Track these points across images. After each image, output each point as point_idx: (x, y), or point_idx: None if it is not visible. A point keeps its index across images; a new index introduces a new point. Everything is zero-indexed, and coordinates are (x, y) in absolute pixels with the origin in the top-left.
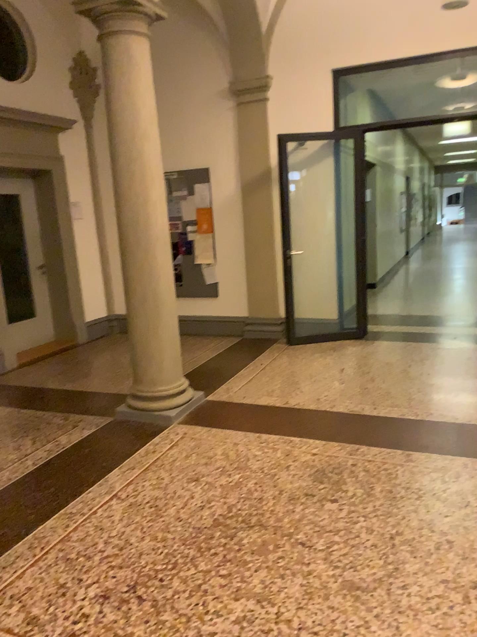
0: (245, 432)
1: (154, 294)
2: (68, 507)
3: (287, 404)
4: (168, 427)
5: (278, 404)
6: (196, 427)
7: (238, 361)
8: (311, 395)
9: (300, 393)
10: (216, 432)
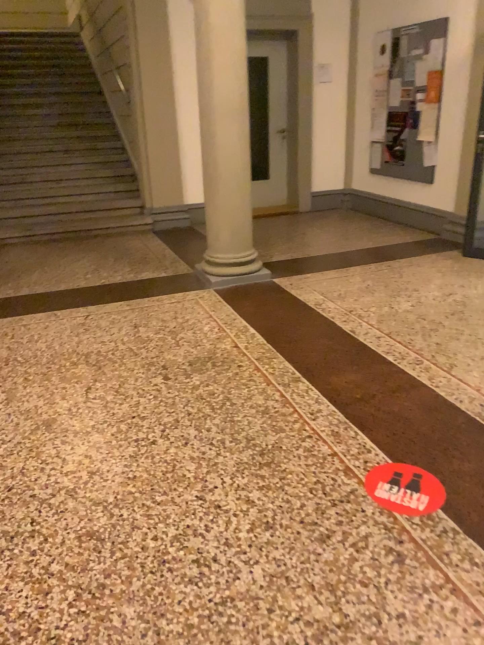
0: (236, 312)
1: (214, 164)
2: (59, 311)
3: (316, 304)
4: (202, 289)
5: (308, 302)
6: (216, 295)
7: (369, 257)
8: (351, 305)
9: (347, 300)
10: (219, 304)
